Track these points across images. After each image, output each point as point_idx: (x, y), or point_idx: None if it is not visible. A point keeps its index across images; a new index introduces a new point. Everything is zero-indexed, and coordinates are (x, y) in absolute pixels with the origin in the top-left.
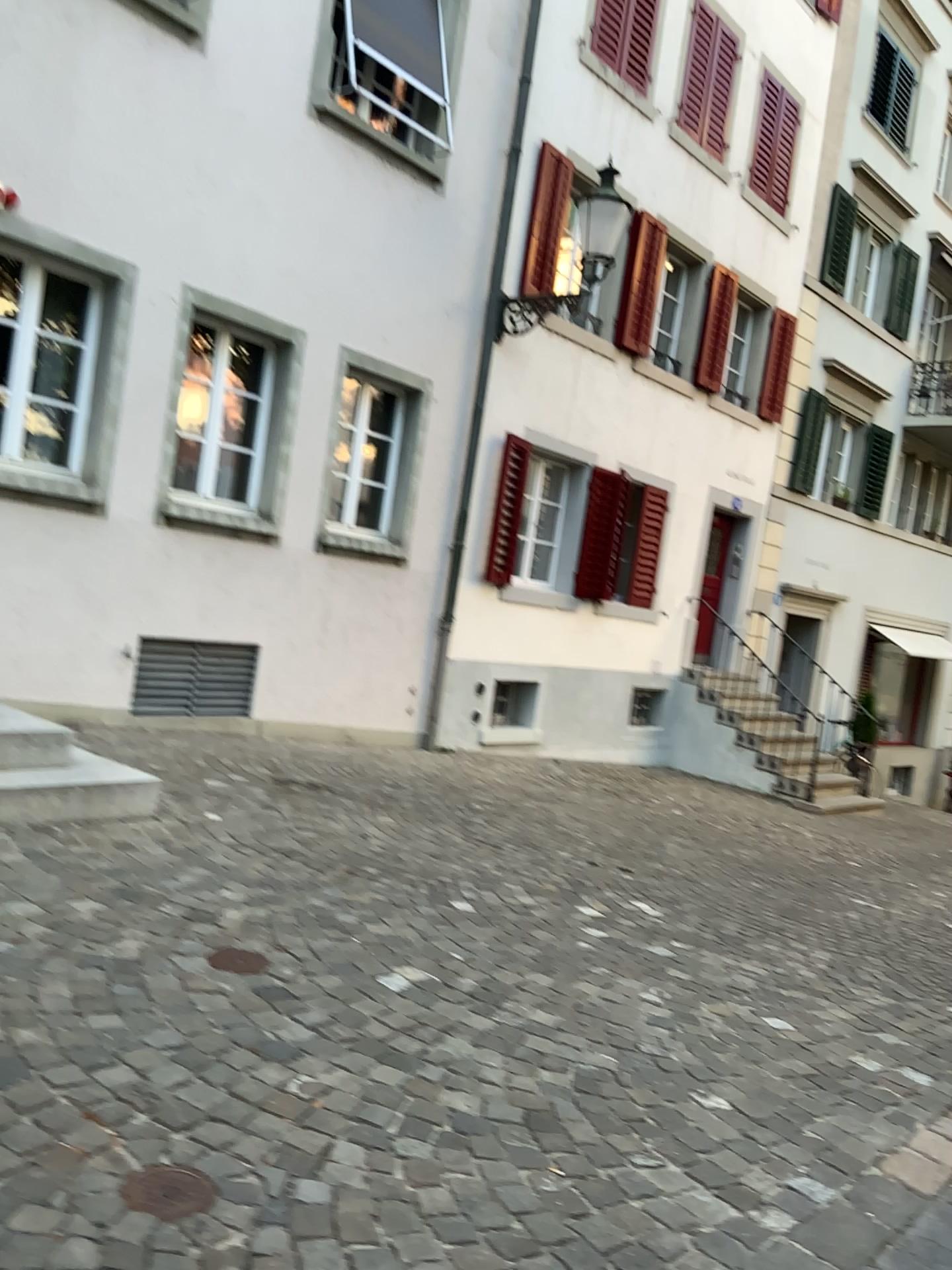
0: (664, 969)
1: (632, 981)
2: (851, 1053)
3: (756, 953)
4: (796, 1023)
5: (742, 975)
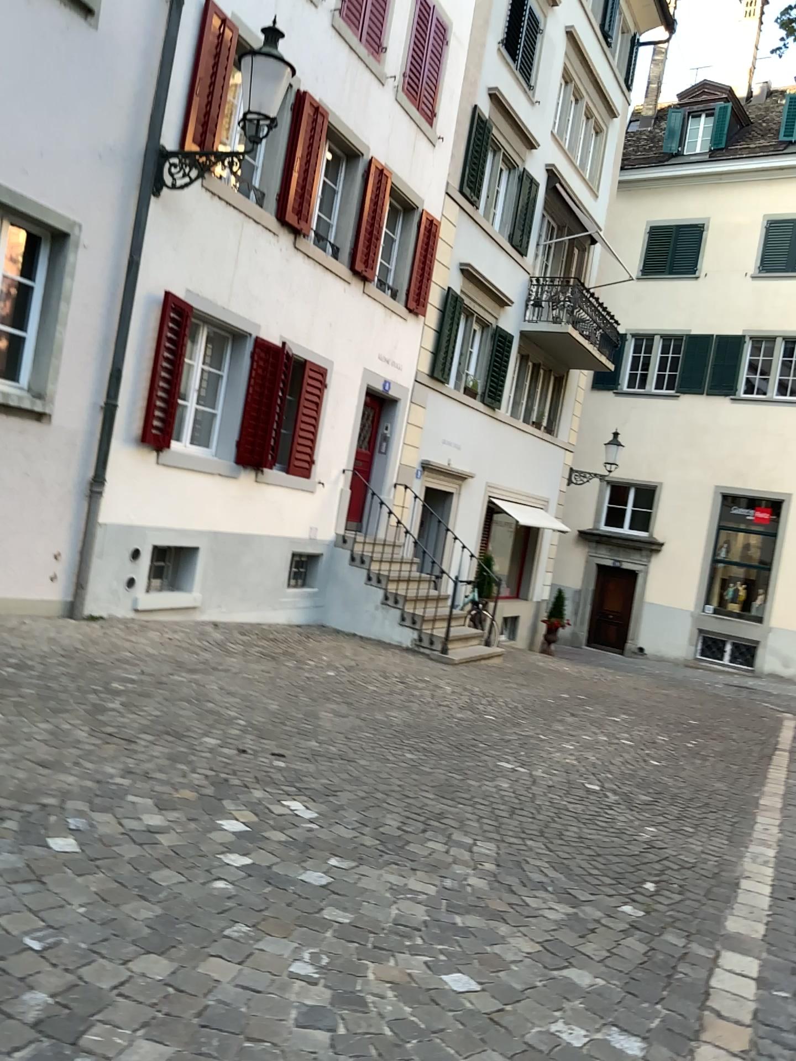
0: (320, 915)
1: (279, 946)
2: (552, 1023)
3: (424, 865)
4: (484, 982)
5: (412, 905)
